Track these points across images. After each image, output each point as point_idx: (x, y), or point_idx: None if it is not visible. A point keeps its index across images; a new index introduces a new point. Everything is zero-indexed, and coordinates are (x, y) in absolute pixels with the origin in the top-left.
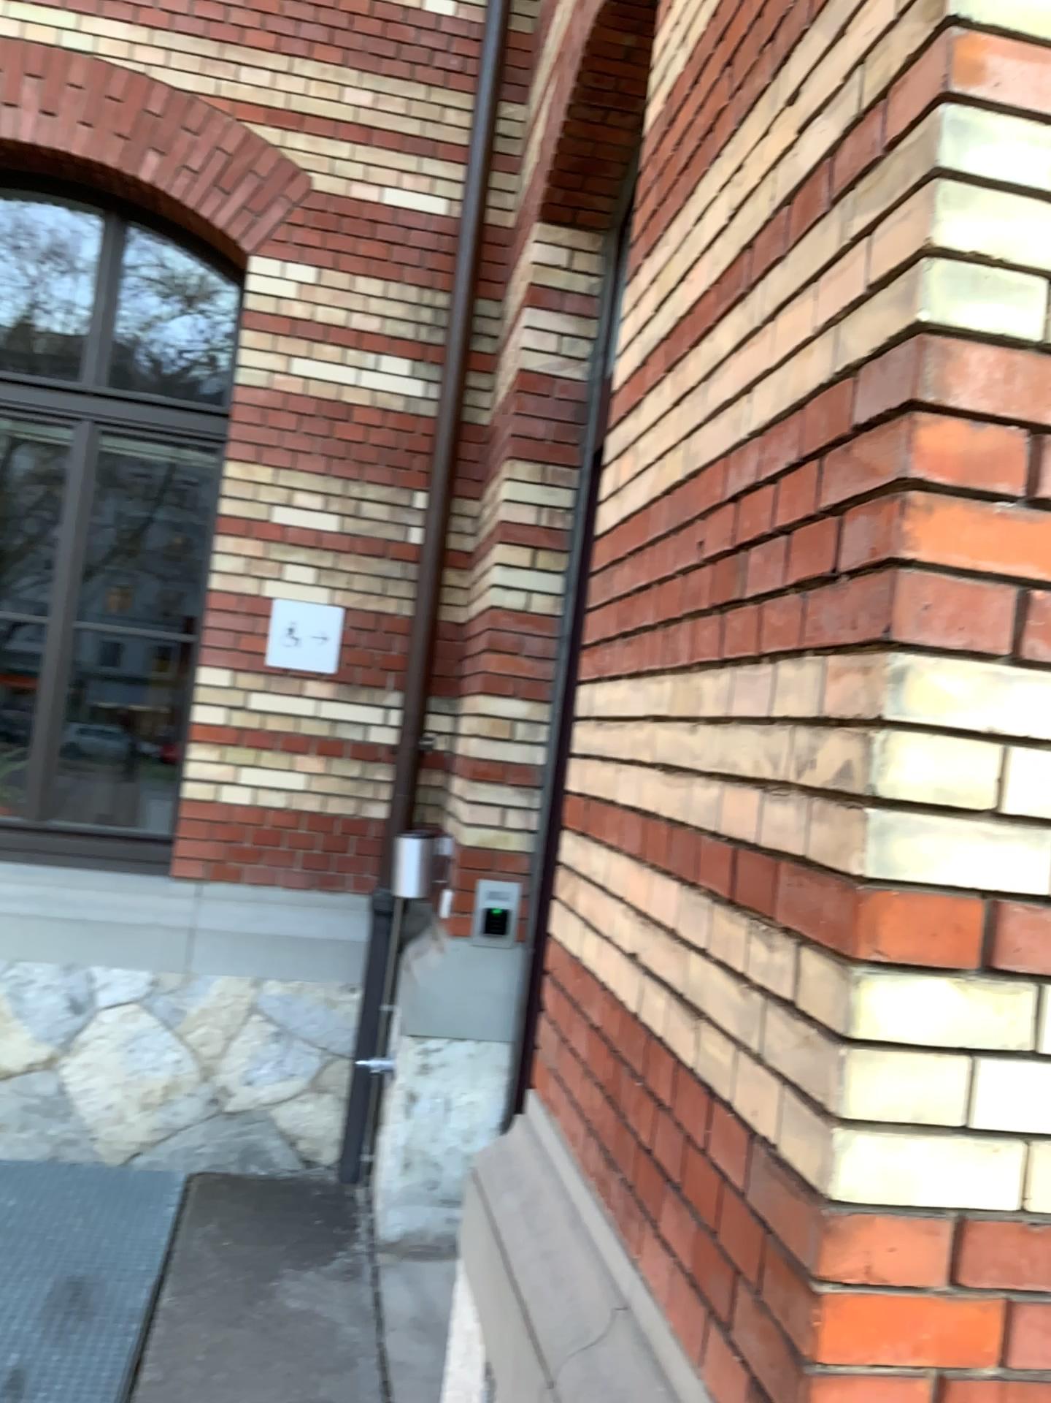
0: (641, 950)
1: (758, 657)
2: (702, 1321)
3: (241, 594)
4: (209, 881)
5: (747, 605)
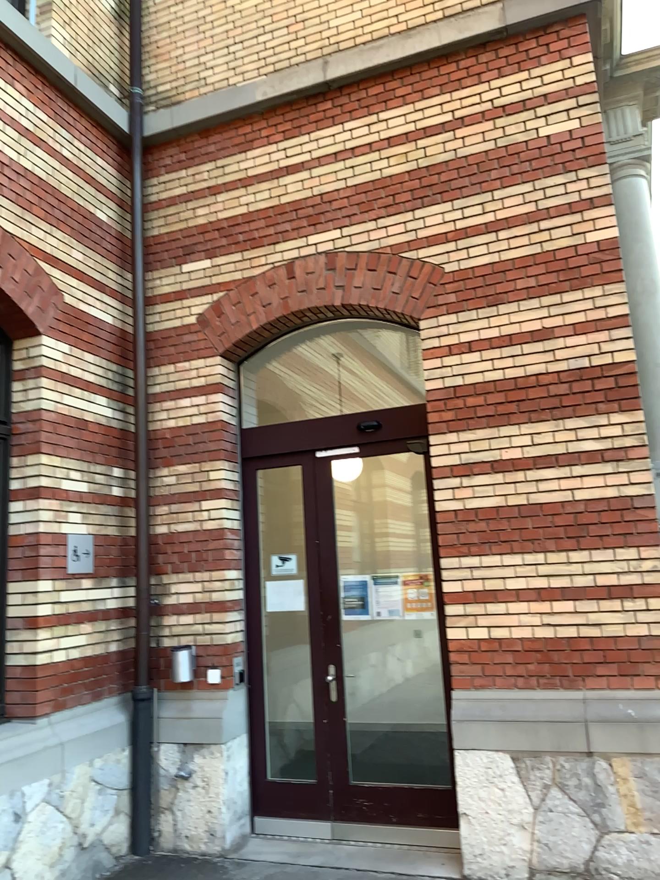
0: (549, 621)
1: (598, 548)
2: (628, 679)
3: (51, 534)
4: (50, 713)
5: (586, 537)
